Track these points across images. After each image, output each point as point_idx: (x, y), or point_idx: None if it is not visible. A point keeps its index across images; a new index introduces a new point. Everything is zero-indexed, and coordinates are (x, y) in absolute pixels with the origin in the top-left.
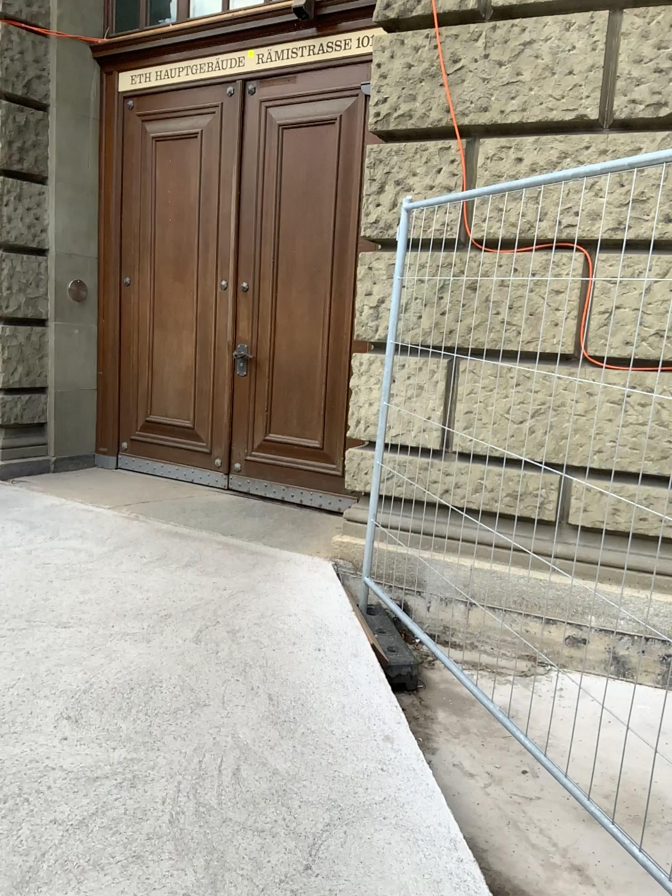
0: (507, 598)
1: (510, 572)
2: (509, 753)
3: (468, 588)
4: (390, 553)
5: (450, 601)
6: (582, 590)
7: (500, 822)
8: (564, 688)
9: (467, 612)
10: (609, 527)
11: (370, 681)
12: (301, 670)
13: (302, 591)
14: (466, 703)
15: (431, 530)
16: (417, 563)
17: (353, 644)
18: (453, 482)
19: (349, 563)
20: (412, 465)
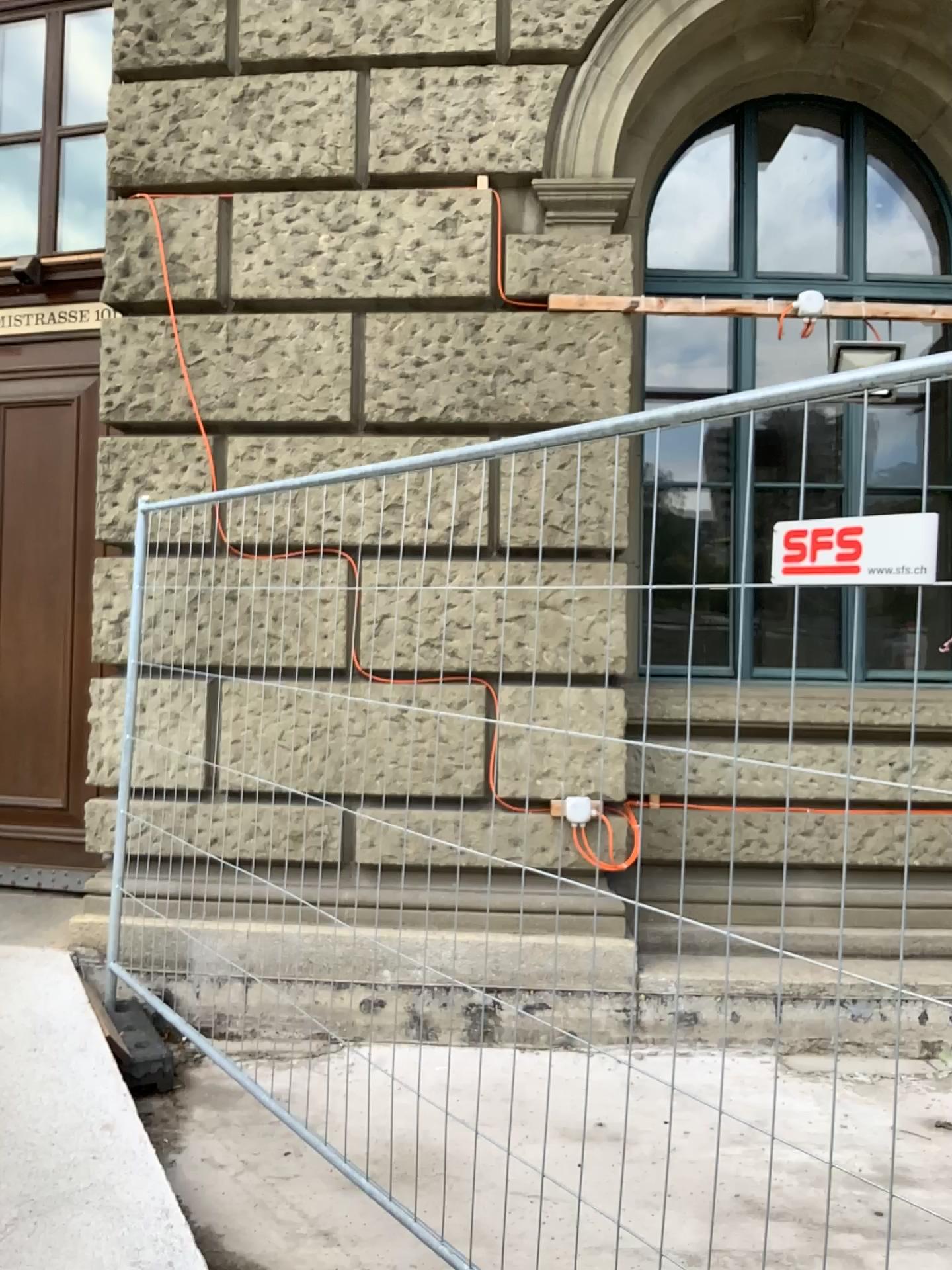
0: (290, 965)
1: (290, 932)
2: (270, 1137)
3: (242, 960)
4: (145, 929)
5: (222, 980)
6: (371, 942)
7: (244, 1206)
8: (354, 1063)
9: (243, 990)
10: (396, 863)
11: (95, 1072)
12: (4, 1074)
13: (20, 988)
14: (230, 1094)
15: (194, 893)
16: (179, 937)
17: (79, 1038)
18: (218, 830)
19: (92, 950)
20: (167, 813)
